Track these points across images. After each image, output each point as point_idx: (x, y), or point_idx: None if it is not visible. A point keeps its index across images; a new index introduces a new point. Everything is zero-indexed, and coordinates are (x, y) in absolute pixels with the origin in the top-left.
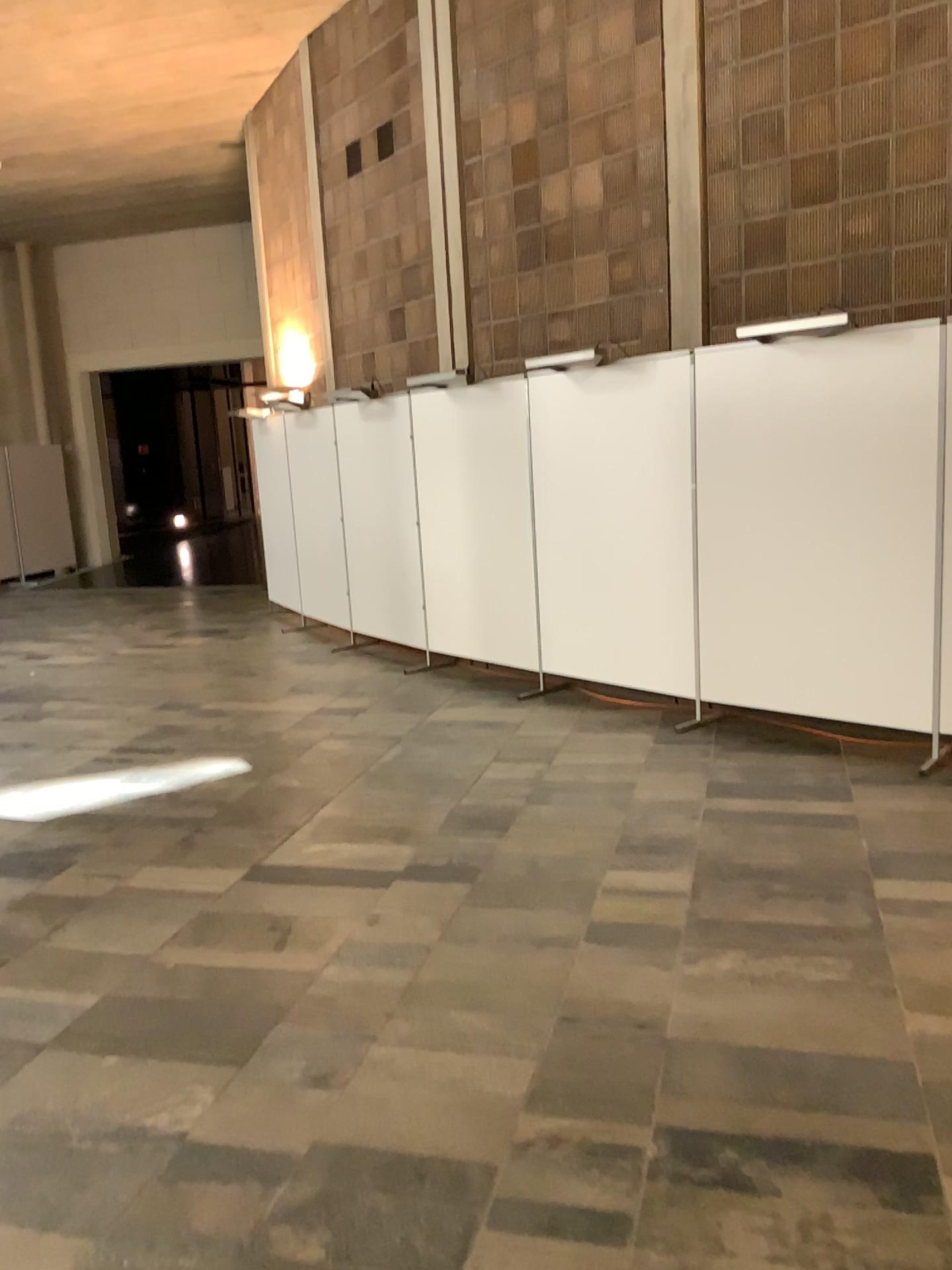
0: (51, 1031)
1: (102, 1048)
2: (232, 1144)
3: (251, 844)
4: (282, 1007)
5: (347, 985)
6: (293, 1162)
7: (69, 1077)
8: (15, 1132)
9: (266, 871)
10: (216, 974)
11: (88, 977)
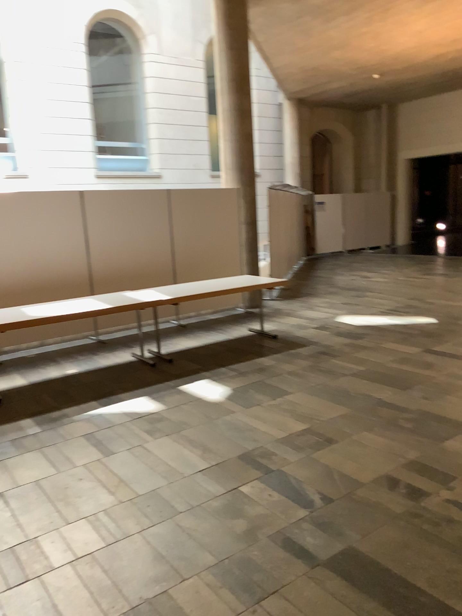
0: (351, 372)
1: (364, 378)
2: (395, 402)
3: (428, 341)
4: (422, 381)
5: (446, 380)
6: (411, 409)
7: (353, 381)
8: (337, 388)
9: (430, 349)
10: (403, 370)
11: (364, 363)
